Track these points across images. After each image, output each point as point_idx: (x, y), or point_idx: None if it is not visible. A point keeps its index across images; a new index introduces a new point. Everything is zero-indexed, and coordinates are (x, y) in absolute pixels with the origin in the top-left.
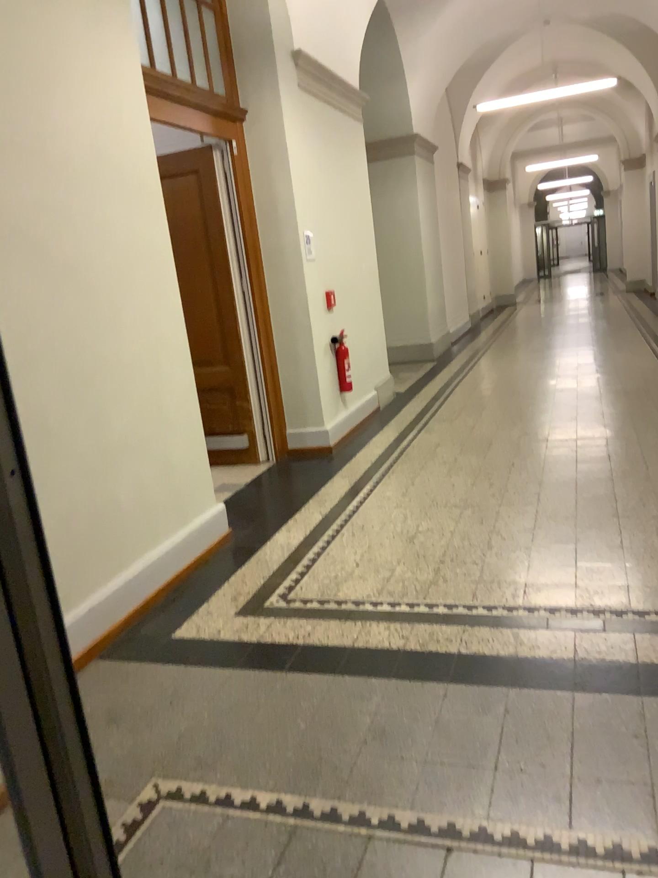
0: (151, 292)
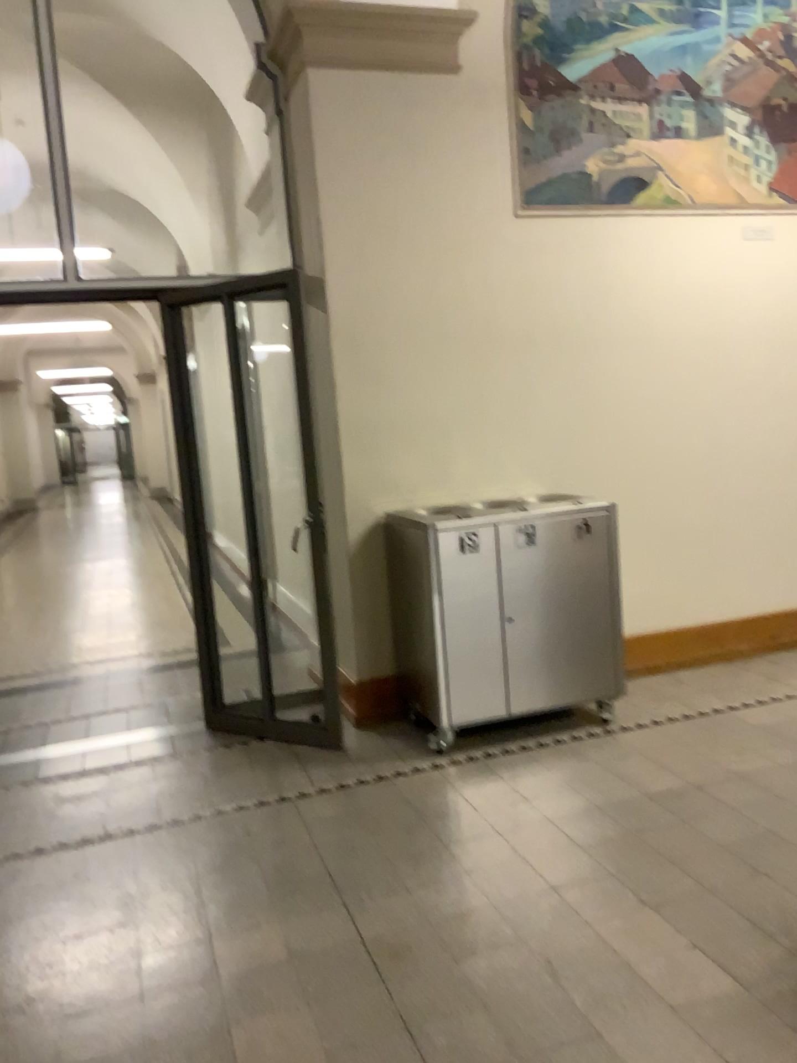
0: None
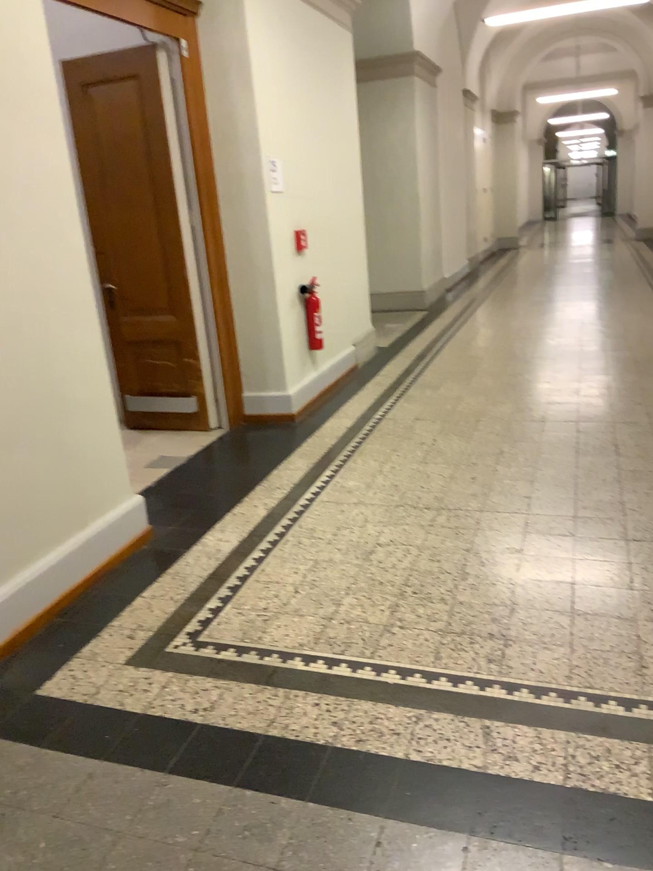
0: (36, 228)
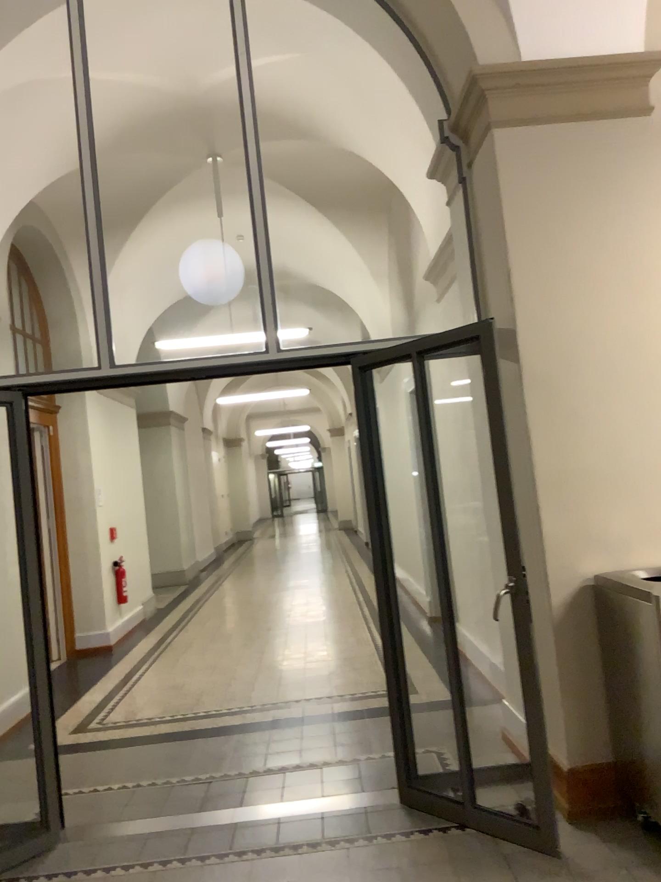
0: None
